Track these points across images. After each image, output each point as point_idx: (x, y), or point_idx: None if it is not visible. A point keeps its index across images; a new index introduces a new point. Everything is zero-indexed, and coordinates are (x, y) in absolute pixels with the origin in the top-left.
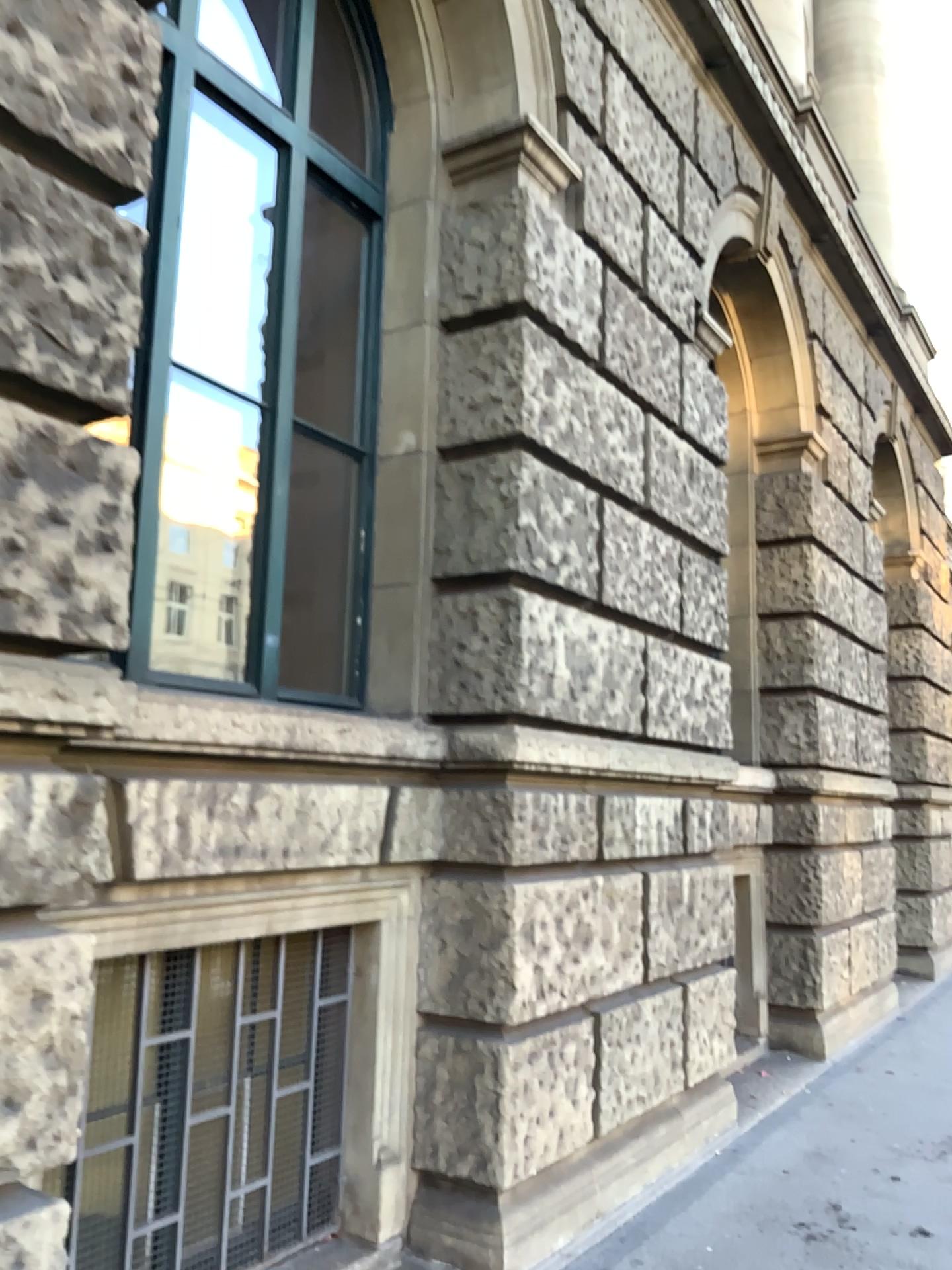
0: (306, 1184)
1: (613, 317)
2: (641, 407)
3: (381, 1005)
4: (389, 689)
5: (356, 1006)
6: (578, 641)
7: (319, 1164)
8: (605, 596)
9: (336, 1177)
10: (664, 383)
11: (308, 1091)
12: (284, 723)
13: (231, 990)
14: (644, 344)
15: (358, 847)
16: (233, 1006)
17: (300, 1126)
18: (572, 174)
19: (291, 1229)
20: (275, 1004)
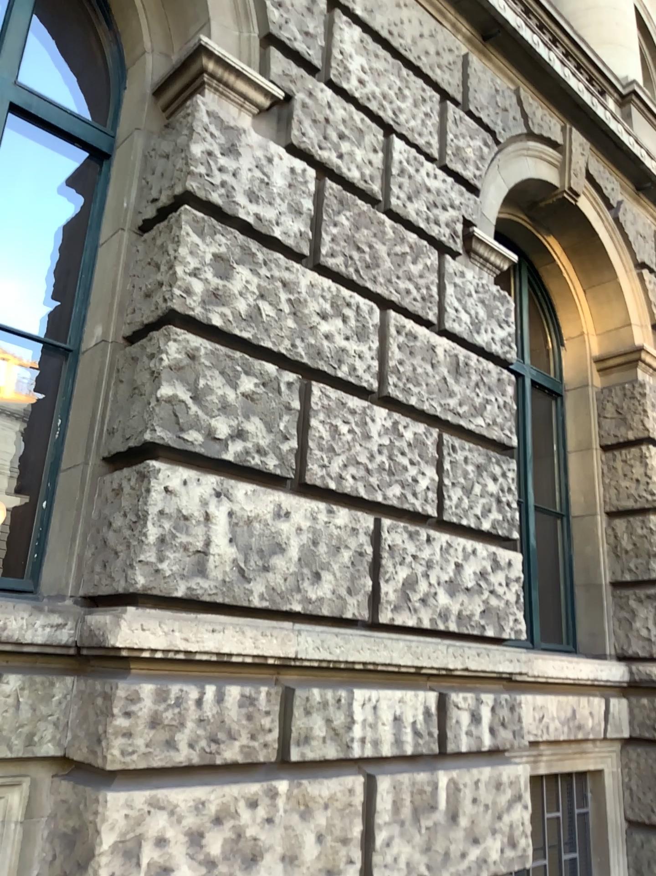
0: None
1: (339, 222)
2: (377, 303)
3: None
4: (53, 570)
5: None
6: (257, 519)
7: None
8: (307, 476)
9: None
10: (415, 285)
11: None
12: None
13: None
14: (383, 248)
15: None
16: None
17: None
18: (278, 96)
19: None
20: None
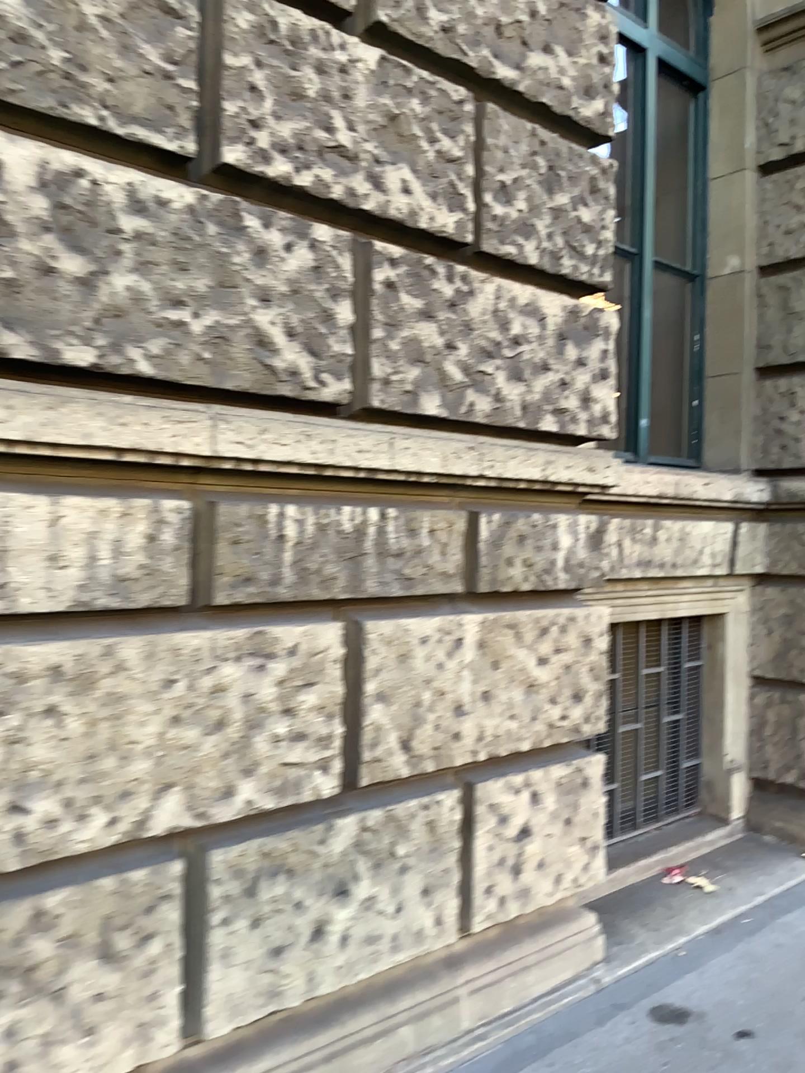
0: (679, 780)
1: None
2: None
3: (725, 670)
4: (722, 452)
5: (708, 670)
6: None
7: (687, 769)
8: None
9: (698, 778)
10: None
11: (679, 722)
12: (675, 480)
13: (636, 654)
14: None
15: (716, 563)
16: (637, 664)
17: (675, 743)
18: None
19: (671, 807)
20: (661, 664)
